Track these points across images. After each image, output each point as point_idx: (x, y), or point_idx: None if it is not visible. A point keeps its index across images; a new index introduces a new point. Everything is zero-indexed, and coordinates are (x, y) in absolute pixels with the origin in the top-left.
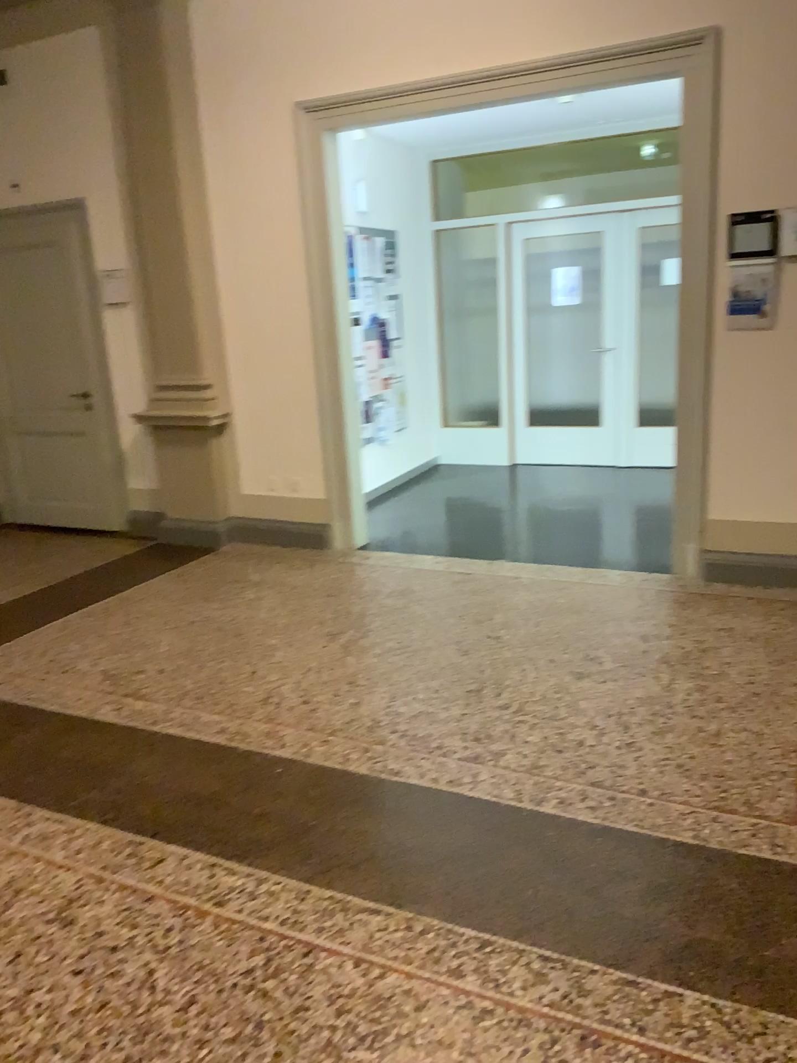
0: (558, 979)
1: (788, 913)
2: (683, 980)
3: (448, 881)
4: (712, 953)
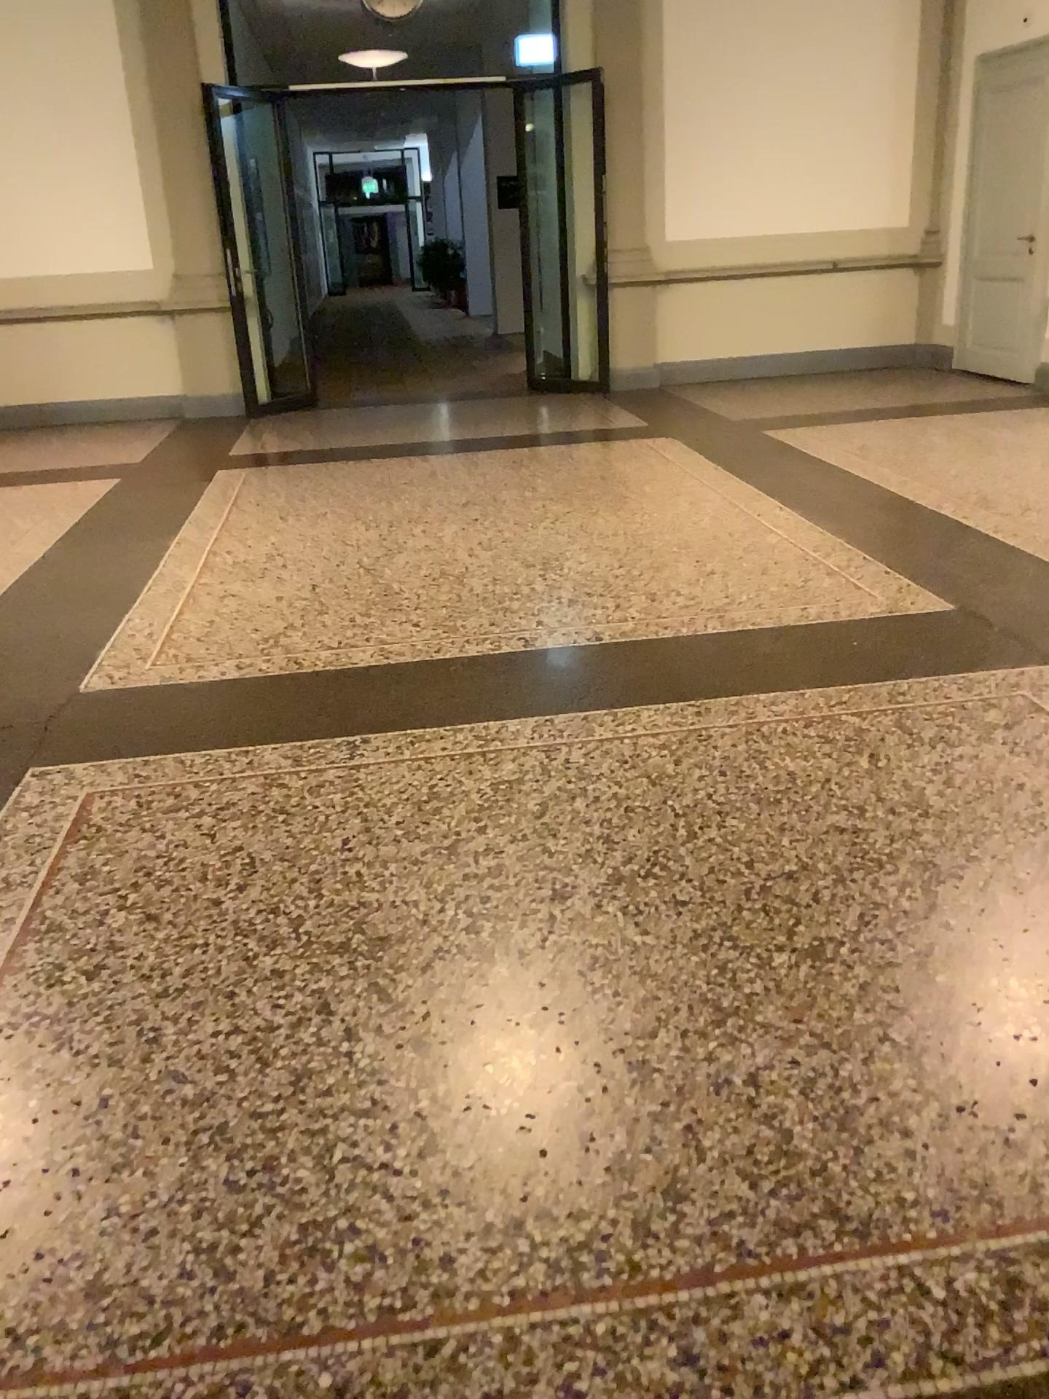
0: (855, 562)
1: (1024, 583)
2: (909, 575)
3: (872, 533)
4: (946, 577)
